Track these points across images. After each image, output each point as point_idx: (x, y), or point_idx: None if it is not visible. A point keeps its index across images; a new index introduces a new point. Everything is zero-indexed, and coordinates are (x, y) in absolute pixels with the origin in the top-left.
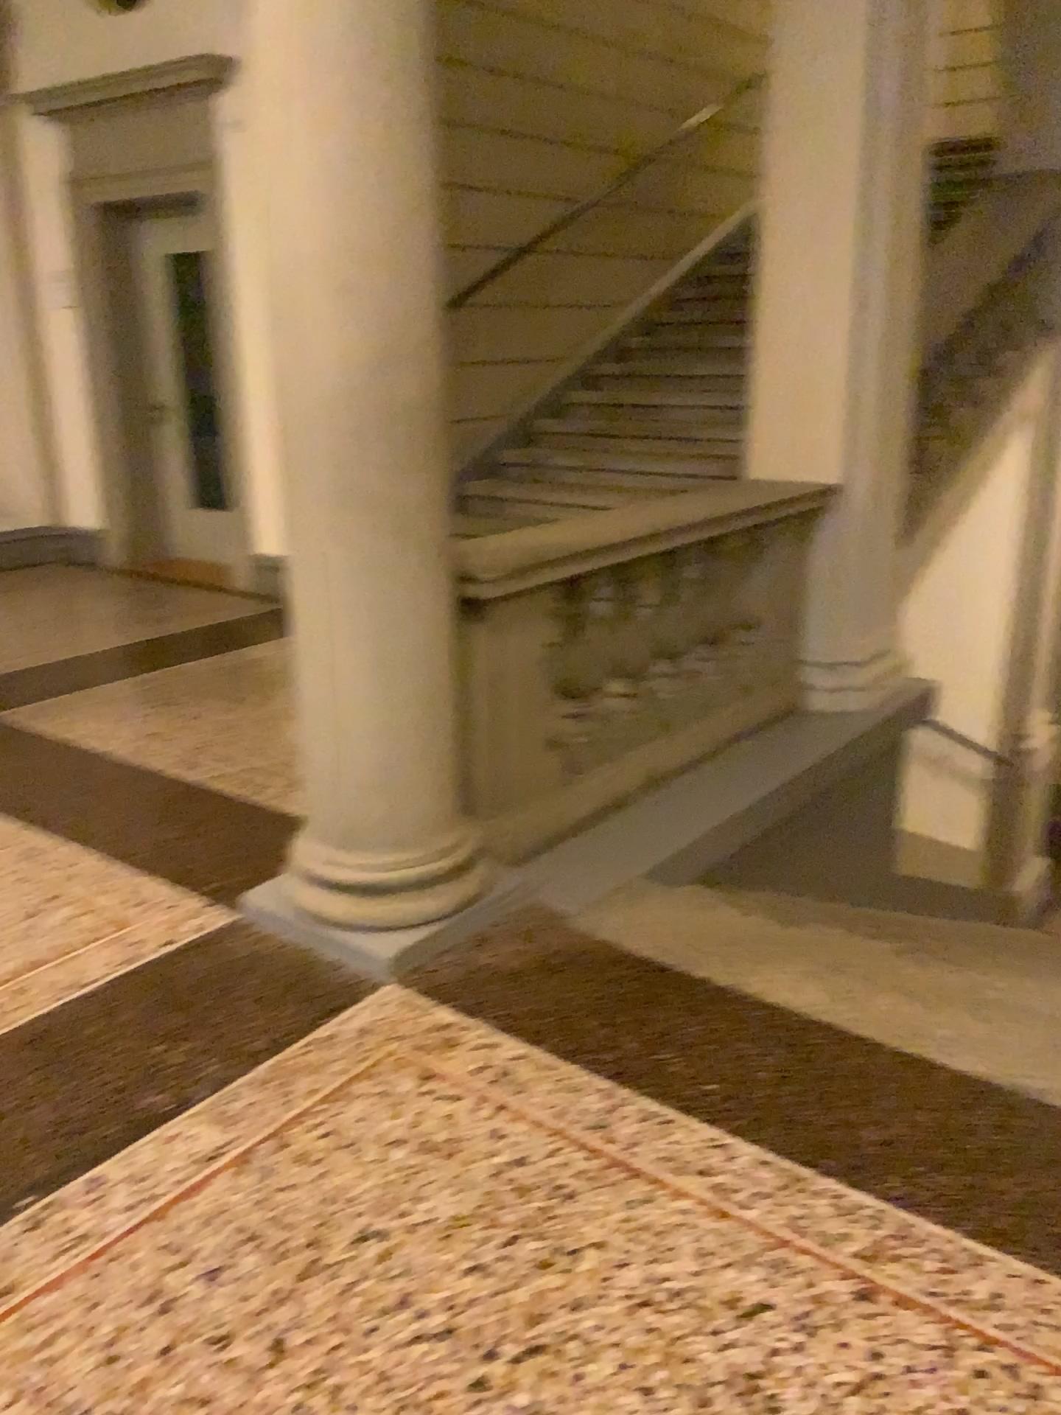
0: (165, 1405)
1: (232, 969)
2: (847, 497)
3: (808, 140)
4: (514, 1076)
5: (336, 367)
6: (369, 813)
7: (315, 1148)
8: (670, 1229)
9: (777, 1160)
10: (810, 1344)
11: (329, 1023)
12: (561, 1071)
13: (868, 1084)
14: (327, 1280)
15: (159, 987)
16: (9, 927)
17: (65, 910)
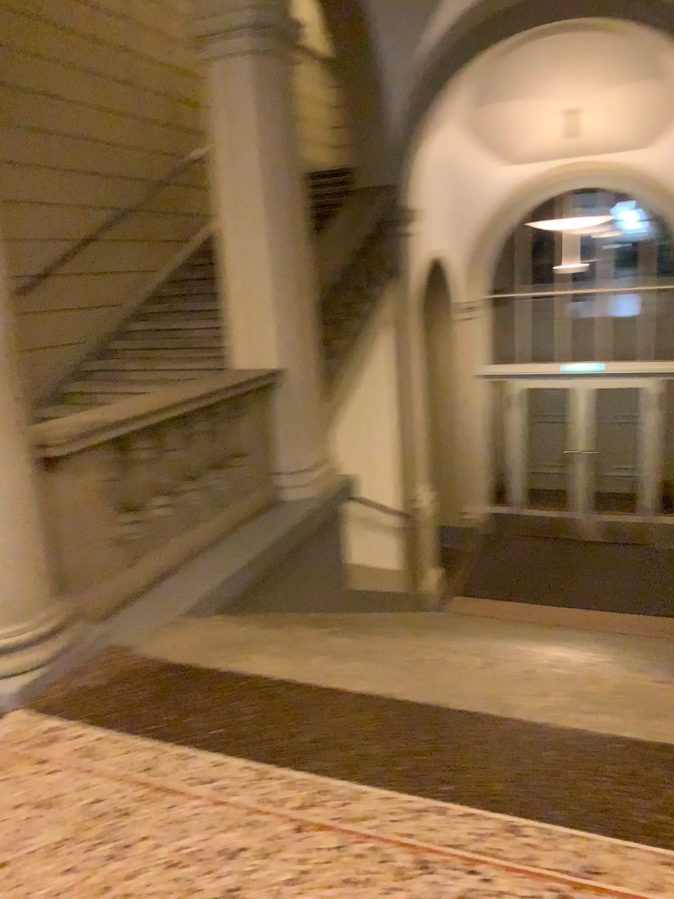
0: None
1: None
2: (289, 374)
3: (239, 175)
4: (95, 750)
5: None
6: None
7: None
8: (189, 818)
9: (254, 764)
10: (268, 862)
11: None
12: (125, 740)
13: (307, 710)
14: None
15: None
16: None
17: None
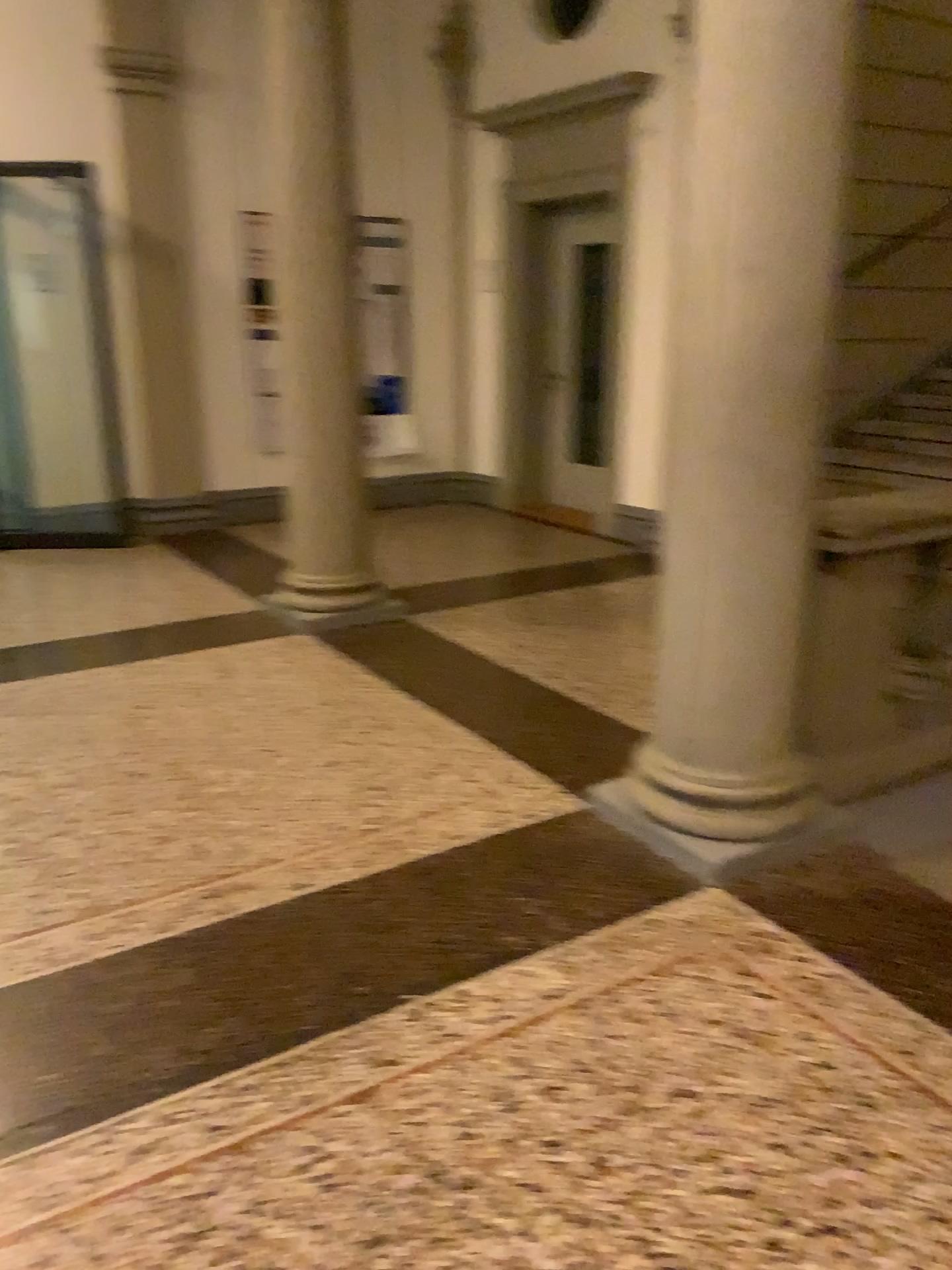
0: (508, 1183)
1: (579, 850)
2: None
3: None
4: (824, 990)
5: (728, 341)
6: (711, 735)
7: (641, 1011)
8: None
9: None
10: None
11: (659, 909)
12: (870, 994)
13: None
14: (644, 1122)
15: (519, 853)
16: (407, 785)
17: (449, 780)
